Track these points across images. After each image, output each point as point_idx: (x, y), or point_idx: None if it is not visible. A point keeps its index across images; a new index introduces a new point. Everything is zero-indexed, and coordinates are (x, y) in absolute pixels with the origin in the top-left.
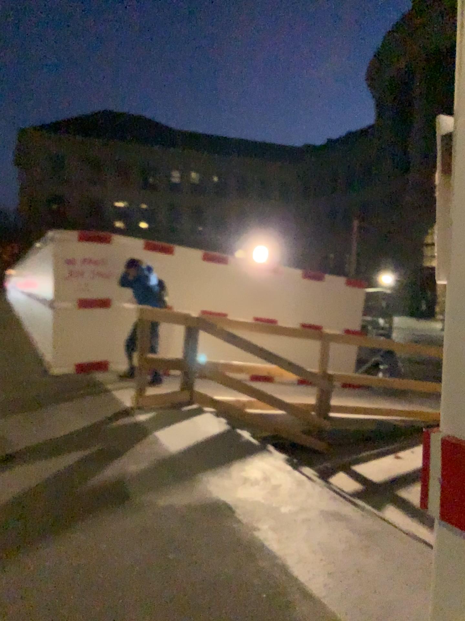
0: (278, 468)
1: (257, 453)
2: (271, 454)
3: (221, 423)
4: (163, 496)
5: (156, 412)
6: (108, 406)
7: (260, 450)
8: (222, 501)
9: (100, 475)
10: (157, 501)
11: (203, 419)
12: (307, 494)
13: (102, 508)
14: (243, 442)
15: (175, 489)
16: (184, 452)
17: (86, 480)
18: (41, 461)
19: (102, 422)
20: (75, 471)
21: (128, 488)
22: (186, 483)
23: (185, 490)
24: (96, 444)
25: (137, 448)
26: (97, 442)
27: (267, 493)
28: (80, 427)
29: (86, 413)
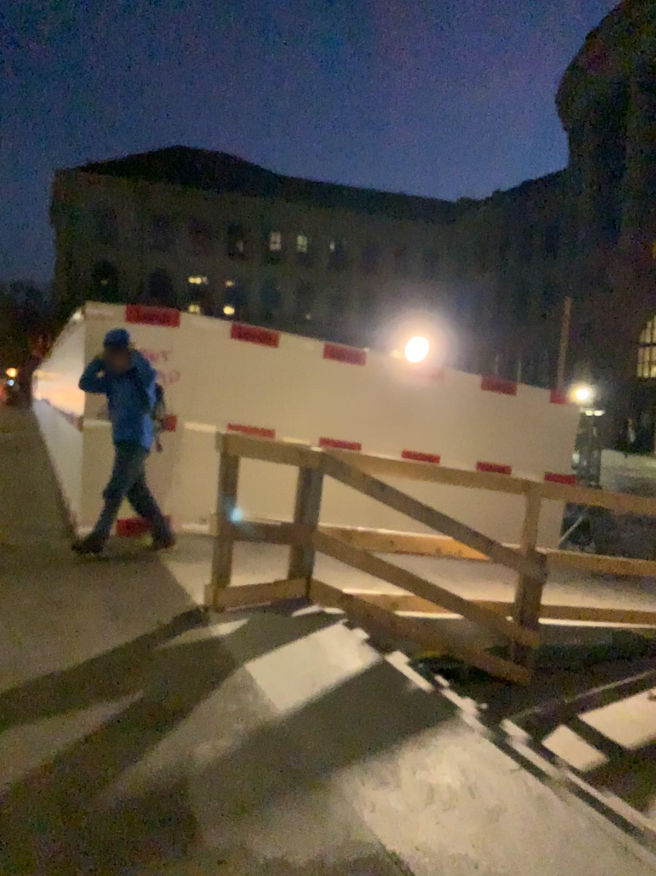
0: (490, 764)
1: (442, 723)
2: (470, 726)
3: (365, 649)
4: (264, 835)
5: (247, 622)
6: (163, 606)
7: (446, 716)
8: (388, 856)
9: (137, 768)
10: (250, 851)
11: (332, 637)
12: (566, 842)
13: (134, 868)
14: (411, 695)
15: (288, 816)
16: (302, 716)
17: (109, 785)
18: (28, 728)
19: (151, 640)
20: (90, 756)
21: (190, 809)
22: (310, 800)
23: (308, 820)
24: (136, 689)
25: (211, 702)
26: (139, 685)
27: (481, 837)
28: (111, 650)
29: (124, 621)
